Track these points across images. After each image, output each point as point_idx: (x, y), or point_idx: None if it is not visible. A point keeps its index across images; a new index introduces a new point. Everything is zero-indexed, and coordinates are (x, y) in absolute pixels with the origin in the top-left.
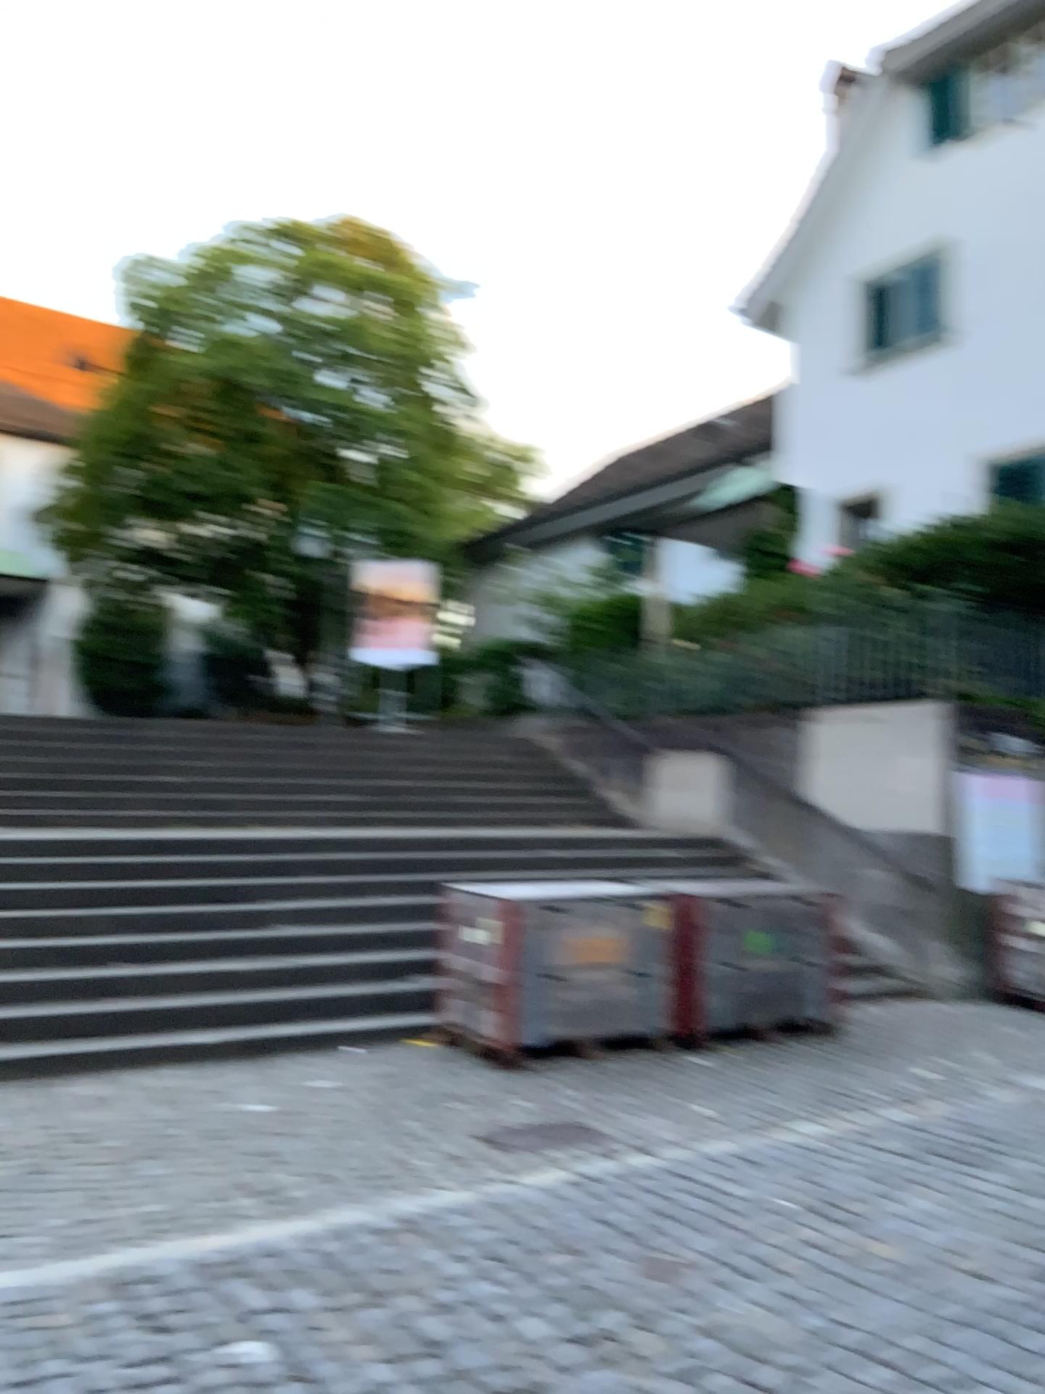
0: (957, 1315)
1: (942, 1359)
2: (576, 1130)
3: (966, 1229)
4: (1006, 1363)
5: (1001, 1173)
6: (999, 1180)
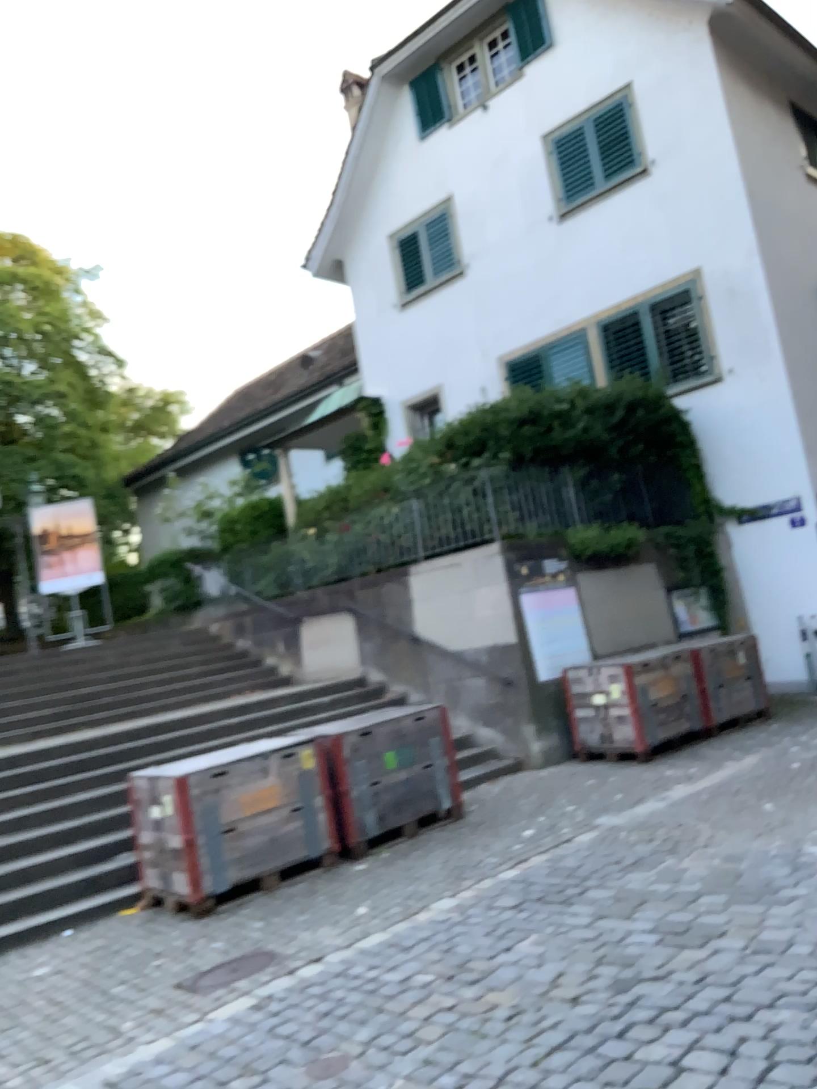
0: (554, 1042)
1: (543, 1087)
2: (255, 958)
3: (560, 963)
4: (590, 1076)
5: (584, 906)
6: (582, 913)
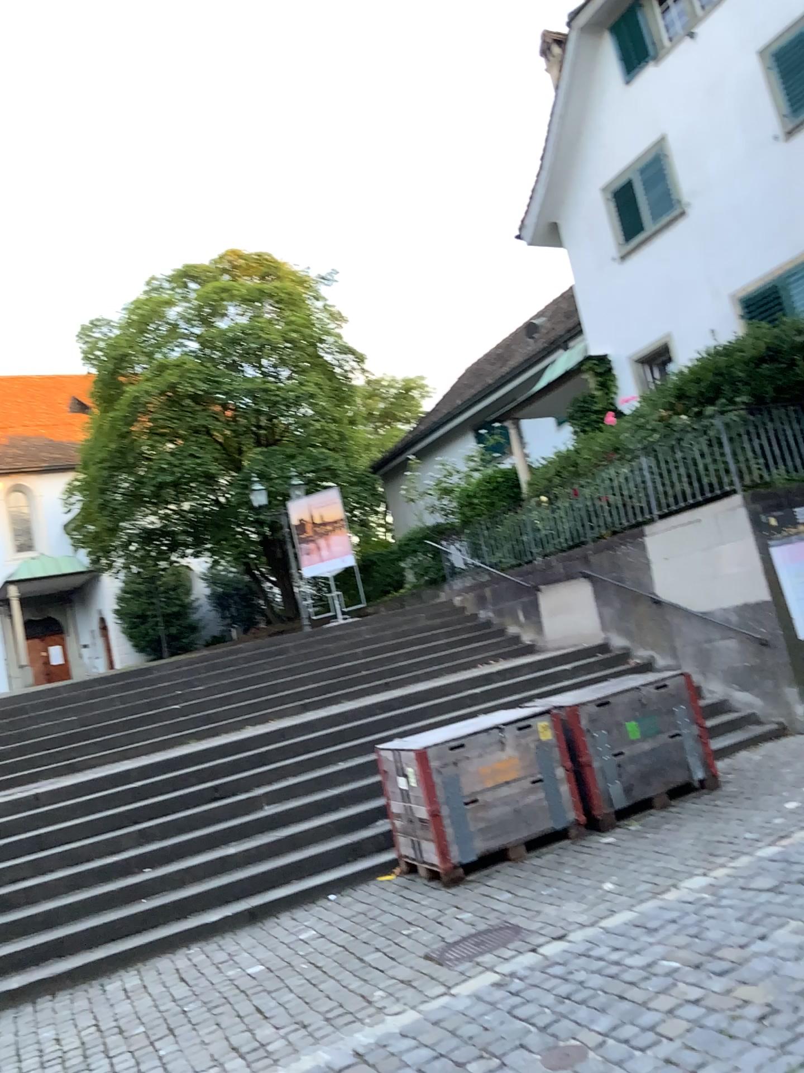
0: None
1: None
2: (498, 933)
3: None
4: None
5: None
6: None
